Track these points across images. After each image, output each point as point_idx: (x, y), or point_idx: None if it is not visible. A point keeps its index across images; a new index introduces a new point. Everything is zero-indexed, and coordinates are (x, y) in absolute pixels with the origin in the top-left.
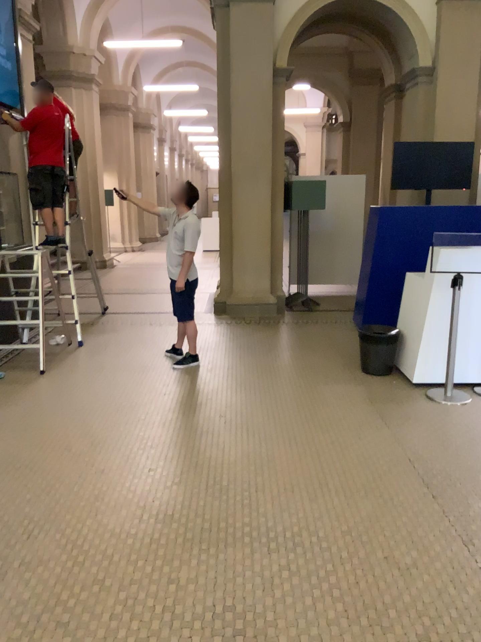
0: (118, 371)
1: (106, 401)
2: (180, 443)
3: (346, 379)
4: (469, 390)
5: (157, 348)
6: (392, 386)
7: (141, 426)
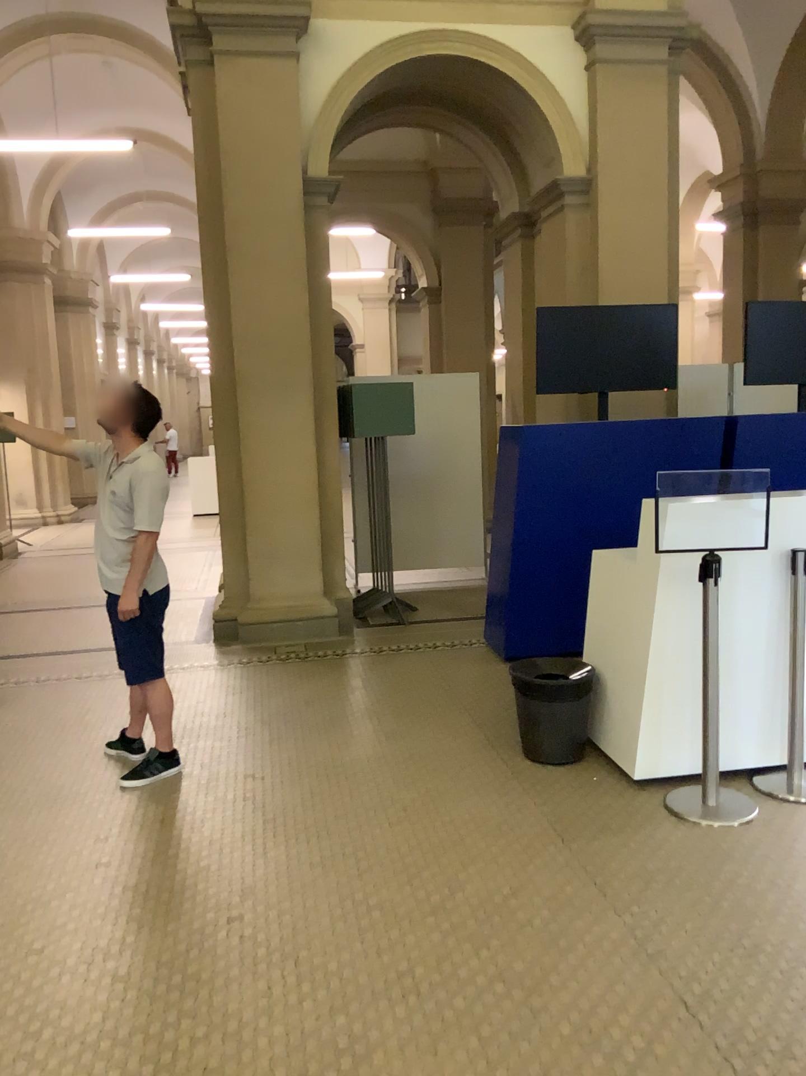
0: None
1: None
2: (128, 1022)
3: (498, 781)
4: (747, 786)
5: (89, 738)
6: (593, 791)
7: (28, 977)
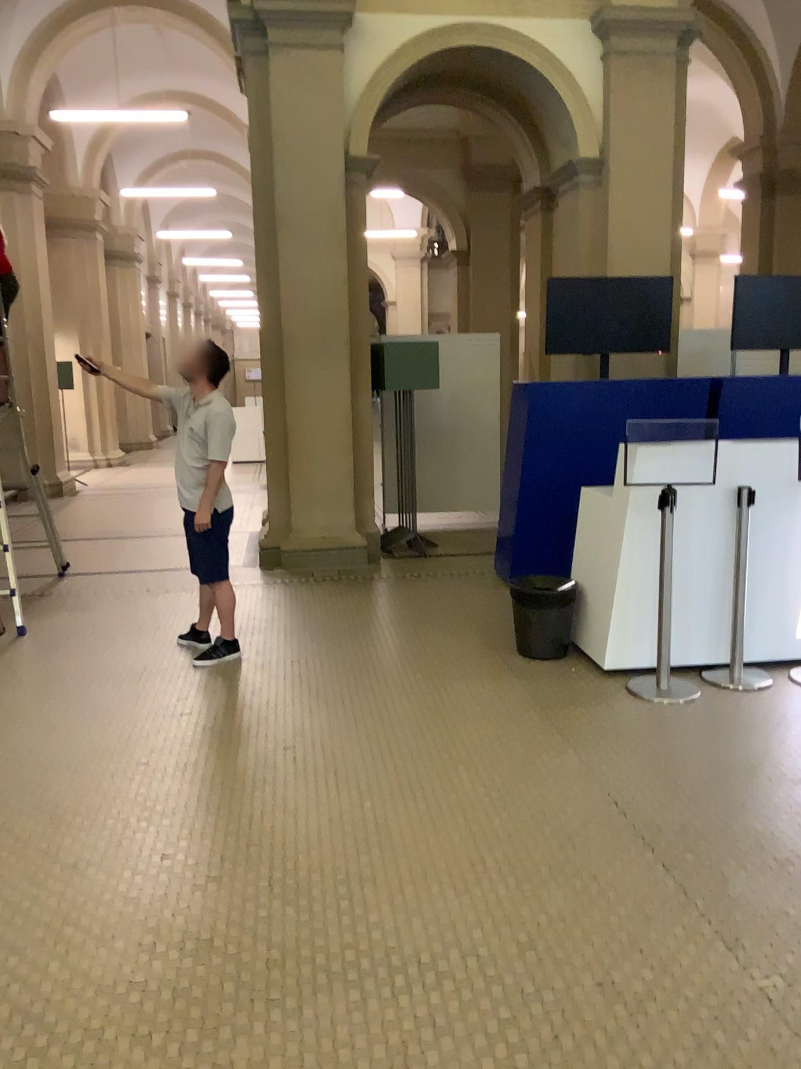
0: (93, 677)
1: (74, 734)
2: (213, 802)
3: (493, 669)
4: (693, 677)
5: (162, 633)
6: (569, 678)
7: (139, 776)
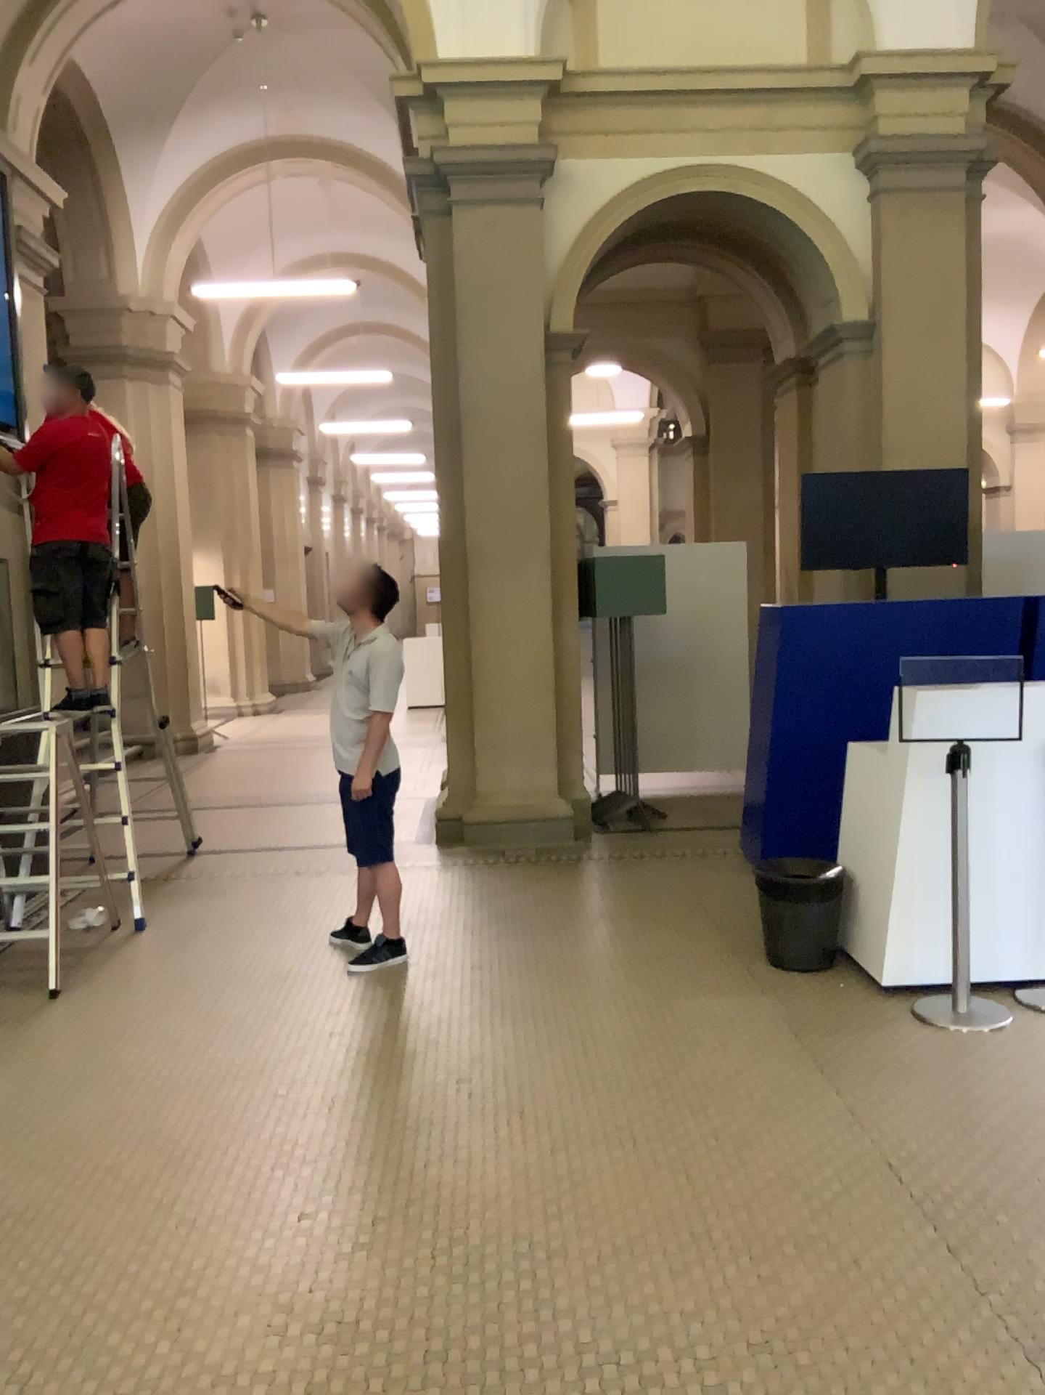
0: (225, 983)
1: (200, 1054)
2: (370, 1146)
3: (735, 981)
4: (1006, 996)
5: (312, 928)
6: (837, 994)
7: (278, 1110)
